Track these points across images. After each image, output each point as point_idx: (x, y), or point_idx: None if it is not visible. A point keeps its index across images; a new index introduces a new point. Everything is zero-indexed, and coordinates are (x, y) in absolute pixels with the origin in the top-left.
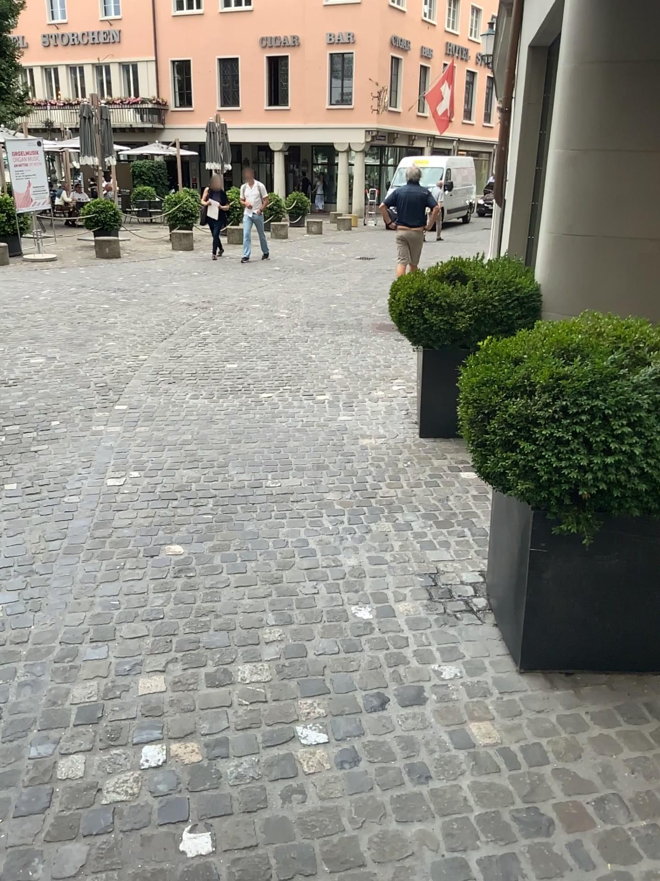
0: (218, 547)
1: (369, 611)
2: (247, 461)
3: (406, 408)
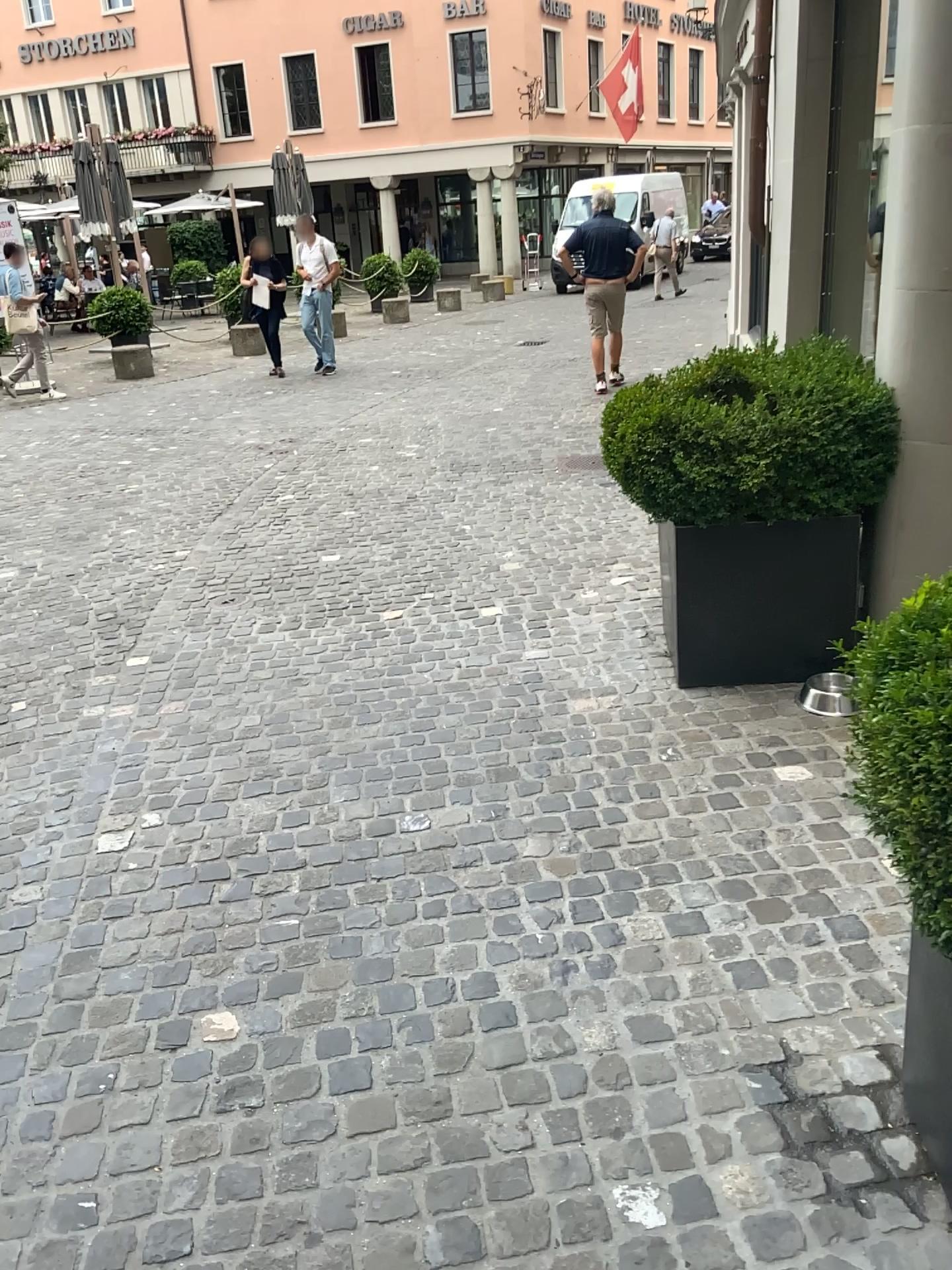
0: (311, 1018)
1: (656, 1206)
2: (364, 775)
3: (645, 627)
